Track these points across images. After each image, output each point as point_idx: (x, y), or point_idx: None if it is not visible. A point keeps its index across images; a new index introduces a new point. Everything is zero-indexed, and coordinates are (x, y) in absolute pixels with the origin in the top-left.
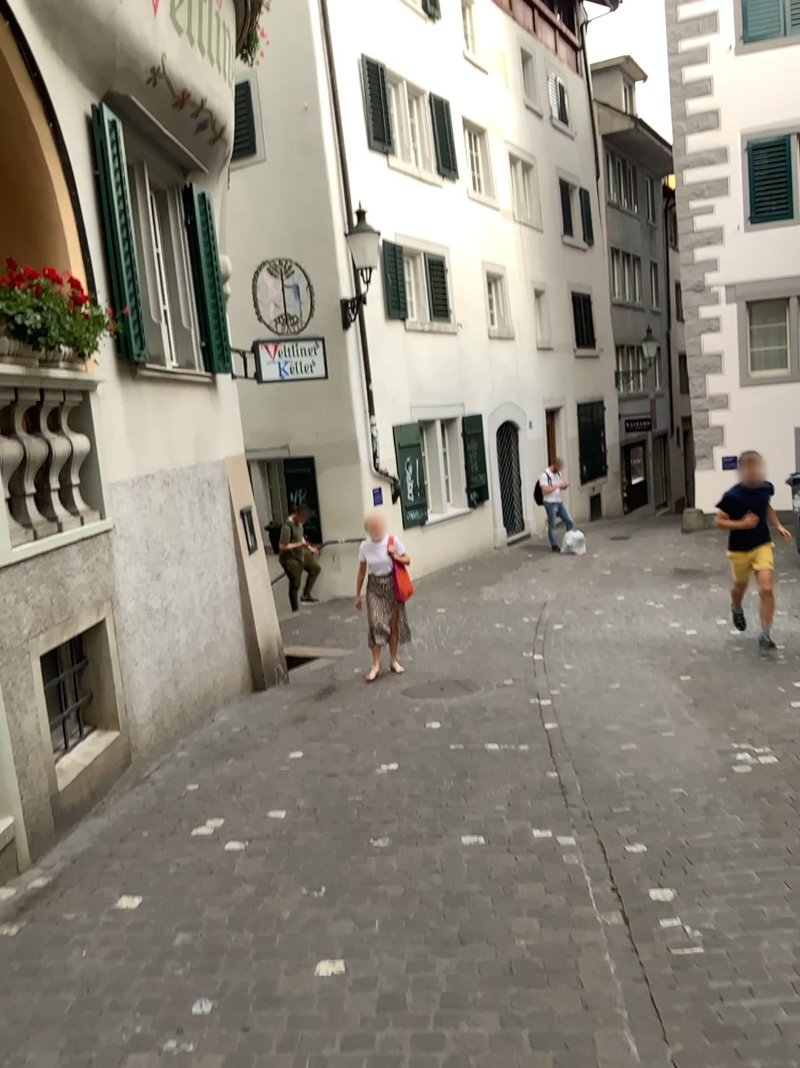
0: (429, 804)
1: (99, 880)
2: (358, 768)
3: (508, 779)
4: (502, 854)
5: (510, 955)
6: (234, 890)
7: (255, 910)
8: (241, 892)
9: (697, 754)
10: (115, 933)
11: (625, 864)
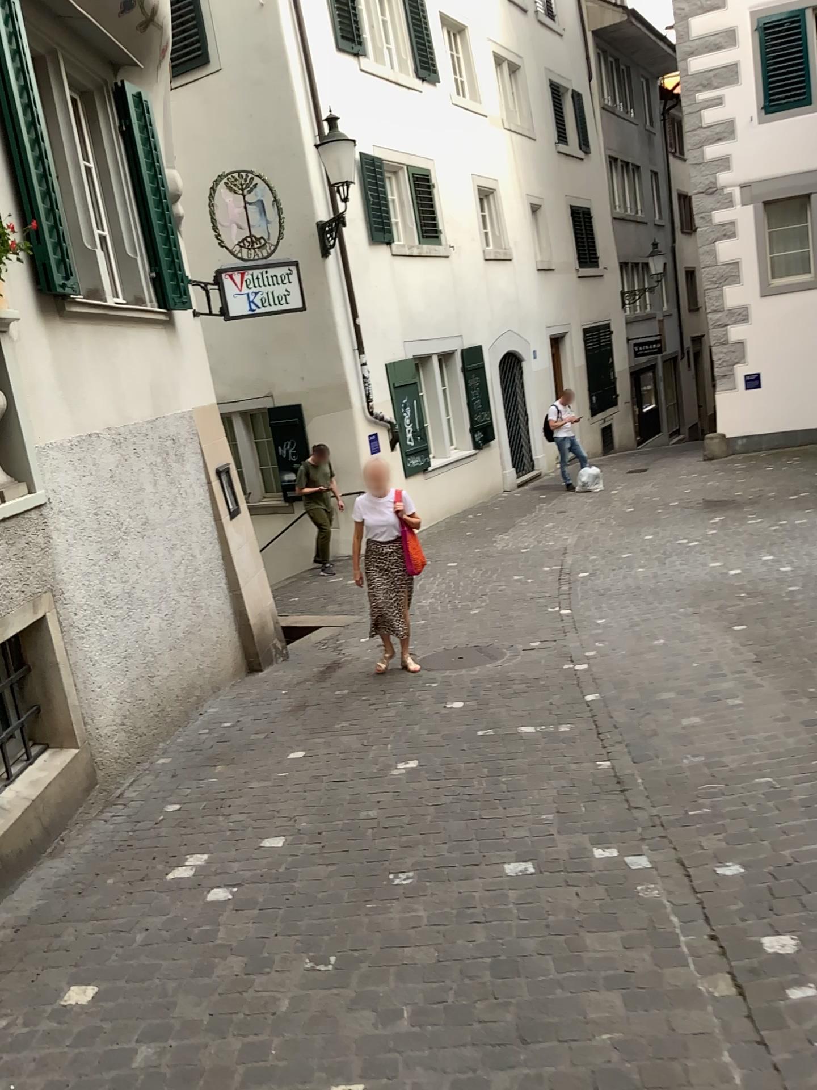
0: (460, 818)
1: (42, 964)
2: (369, 772)
3: (553, 777)
4: (558, 890)
5: (593, 1065)
6: (217, 969)
7: (242, 1002)
8: (225, 974)
9: (779, 731)
10: (55, 1052)
11: (723, 900)
